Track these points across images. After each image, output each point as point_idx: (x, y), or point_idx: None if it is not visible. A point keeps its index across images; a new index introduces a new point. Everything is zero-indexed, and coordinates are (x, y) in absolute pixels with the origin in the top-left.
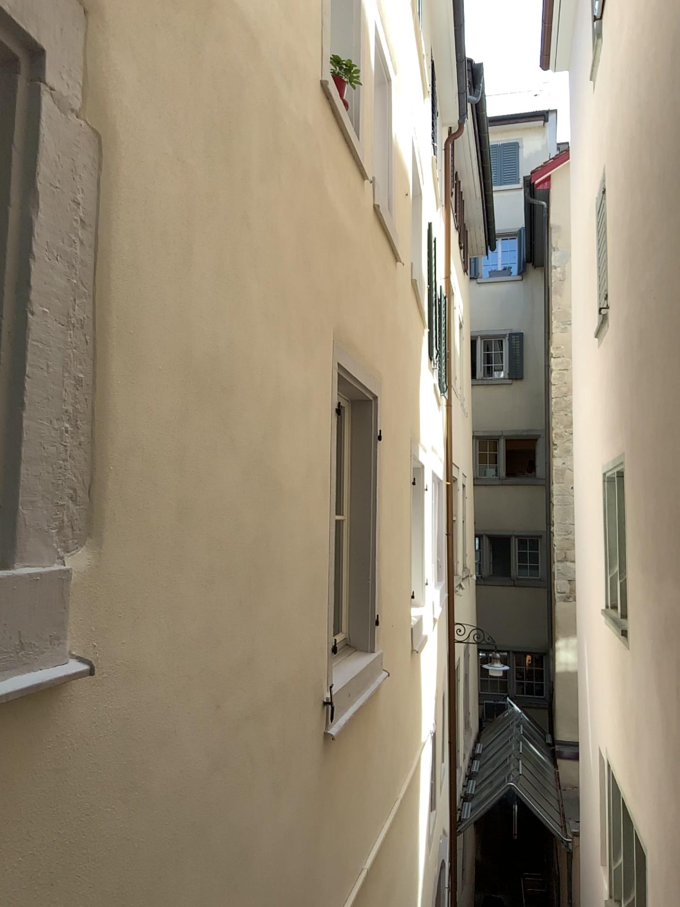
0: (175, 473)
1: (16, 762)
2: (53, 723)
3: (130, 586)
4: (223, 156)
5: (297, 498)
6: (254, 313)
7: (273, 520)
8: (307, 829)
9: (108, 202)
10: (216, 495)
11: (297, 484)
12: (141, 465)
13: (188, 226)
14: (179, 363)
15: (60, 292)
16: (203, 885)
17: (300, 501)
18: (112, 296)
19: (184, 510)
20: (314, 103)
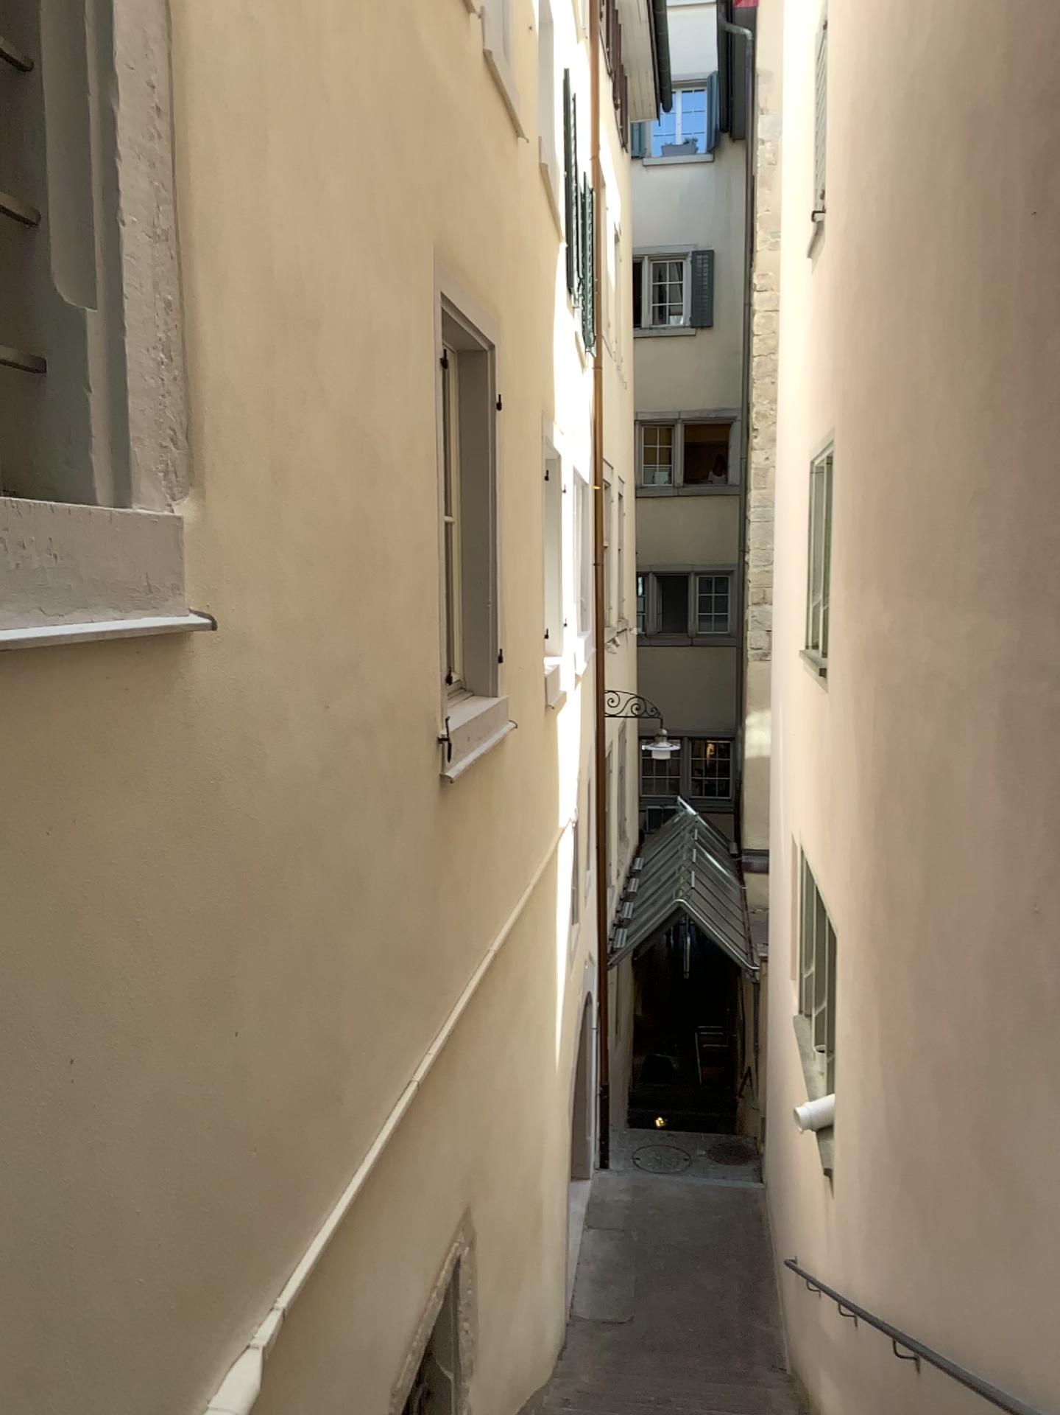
0: (267, 423)
1: (154, 703)
2: (179, 675)
3: (233, 548)
4: (294, 4)
5: (397, 475)
6: (338, 223)
7: (371, 500)
8: (423, 881)
9: (182, 83)
10: (309, 457)
11: (397, 457)
12: (234, 411)
13: (262, 106)
14: (263, 287)
15: (147, 198)
16: (320, 893)
17: (400, 479)
18: (194, 203)
19: (278, 470)
20: None
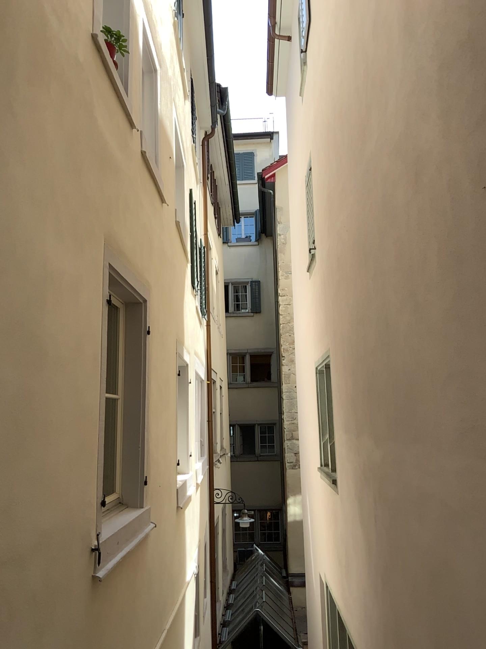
0: None
1: None
2: None
3: None
4: None
5: (67, 366)
6: (20, 194)
7: (41, 382)
8: None
9: None
10: None
11: (67, 355)
12: None
13: None
14: None
15: None
16: None
17: (69, 369)
18: None
19: None
20: (85, 48)
